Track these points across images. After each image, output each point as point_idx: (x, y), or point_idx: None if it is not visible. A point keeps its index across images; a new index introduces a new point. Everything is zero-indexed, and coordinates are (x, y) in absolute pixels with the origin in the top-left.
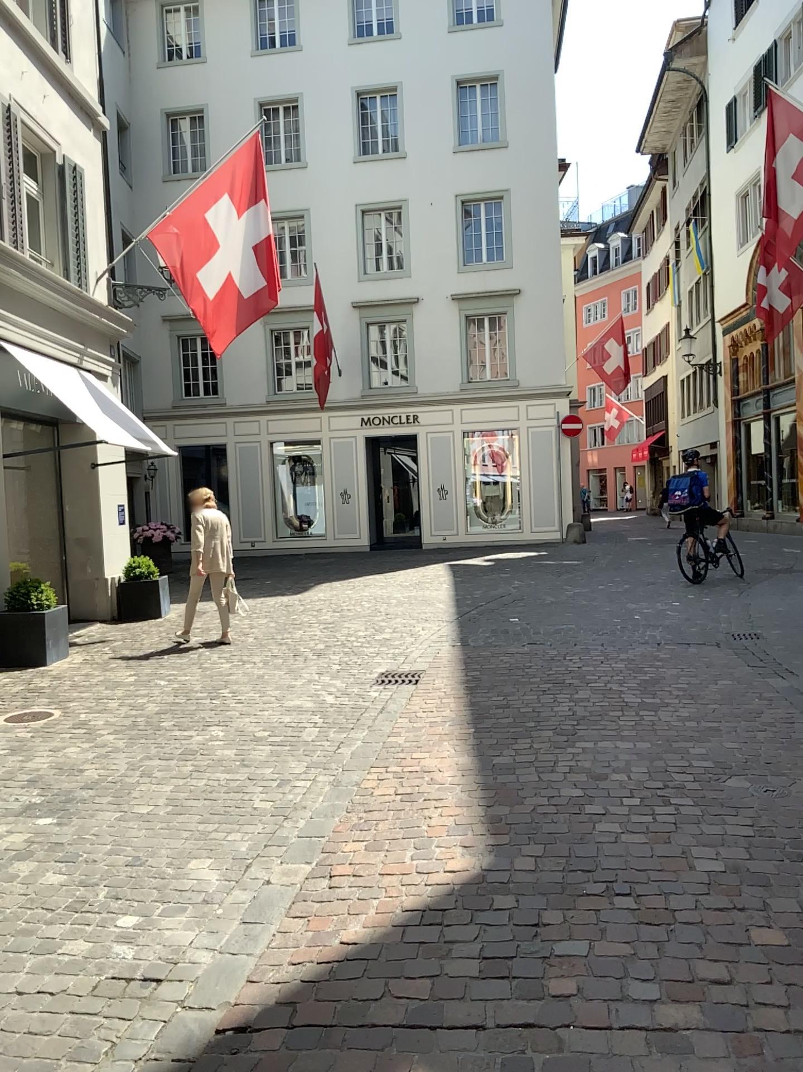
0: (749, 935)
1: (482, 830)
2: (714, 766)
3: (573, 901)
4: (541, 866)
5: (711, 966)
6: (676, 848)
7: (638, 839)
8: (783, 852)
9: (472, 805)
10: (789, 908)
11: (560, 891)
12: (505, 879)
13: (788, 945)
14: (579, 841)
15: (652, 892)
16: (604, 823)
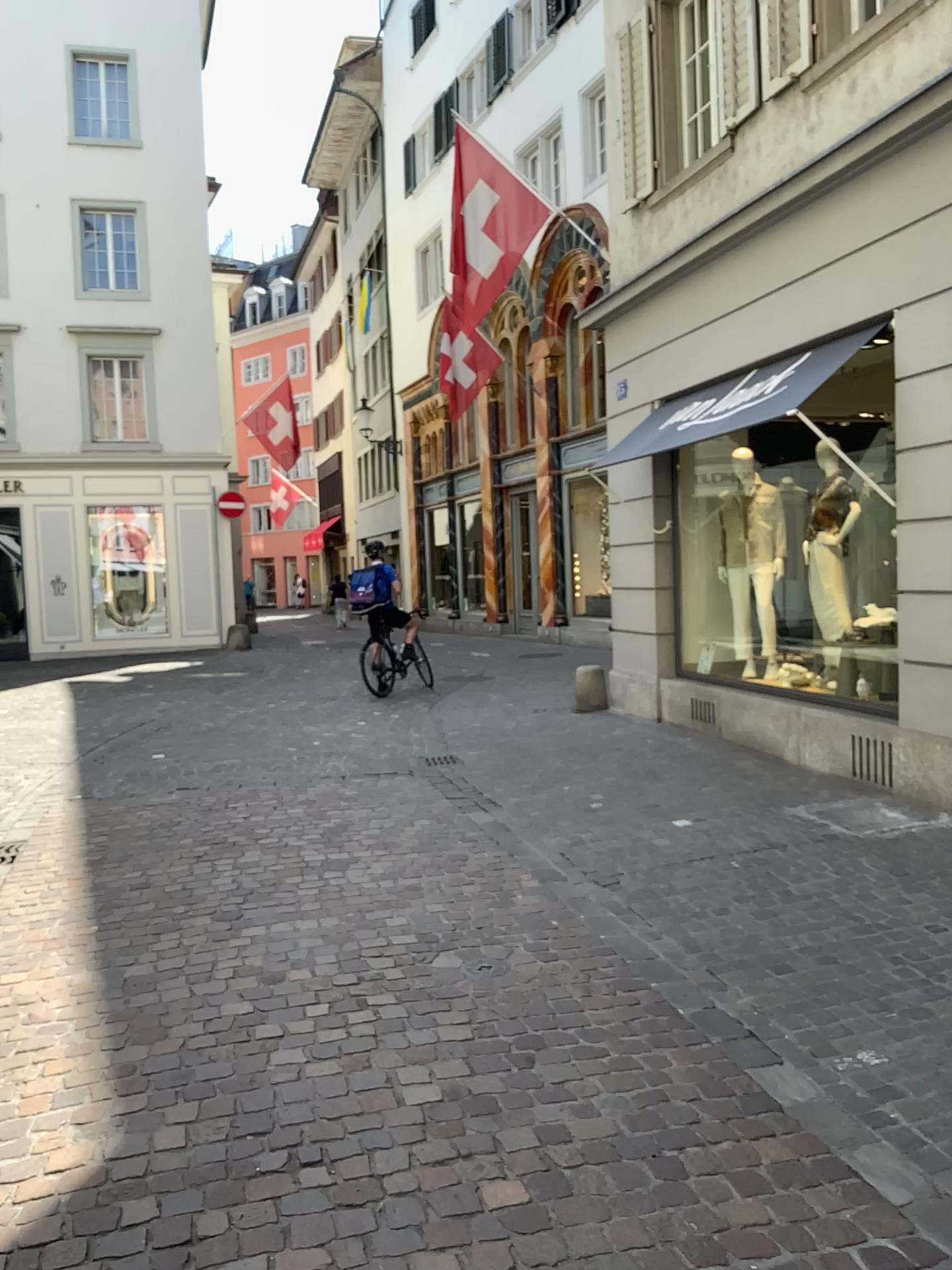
0: (481, 1199)
1: (106, 1091)
2: (419, 942)
3: (243, 1193)
4: (194, 1140)
5: (438, 1263)
6: (379, 1076)
7: (331, 1070)
8: (510, 1057)
9: (92, 1051)
10: (524, 1143)
11: (223, 1179)
12: (140, 1175)
13: (530, 1203)
14: (250, 1089)
15: (353, 1155)
16: (283, 1052)
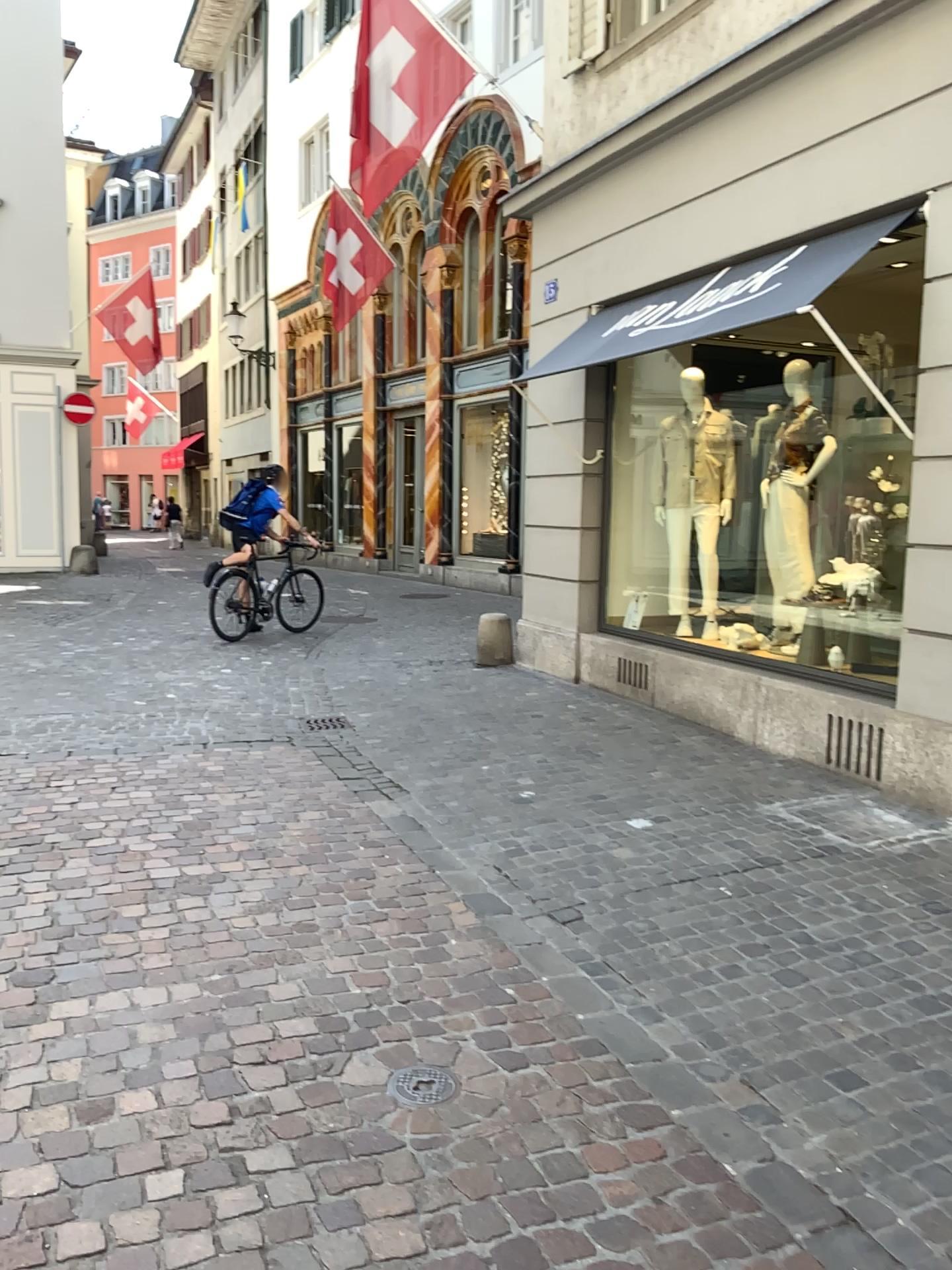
0: None
1: None
2: (322, 1032)
3: None
4: None
5: None
6: None
7: None
8: None
9: None
10: None
11: None
12: None
13: None
14: None
15: None
16: None
